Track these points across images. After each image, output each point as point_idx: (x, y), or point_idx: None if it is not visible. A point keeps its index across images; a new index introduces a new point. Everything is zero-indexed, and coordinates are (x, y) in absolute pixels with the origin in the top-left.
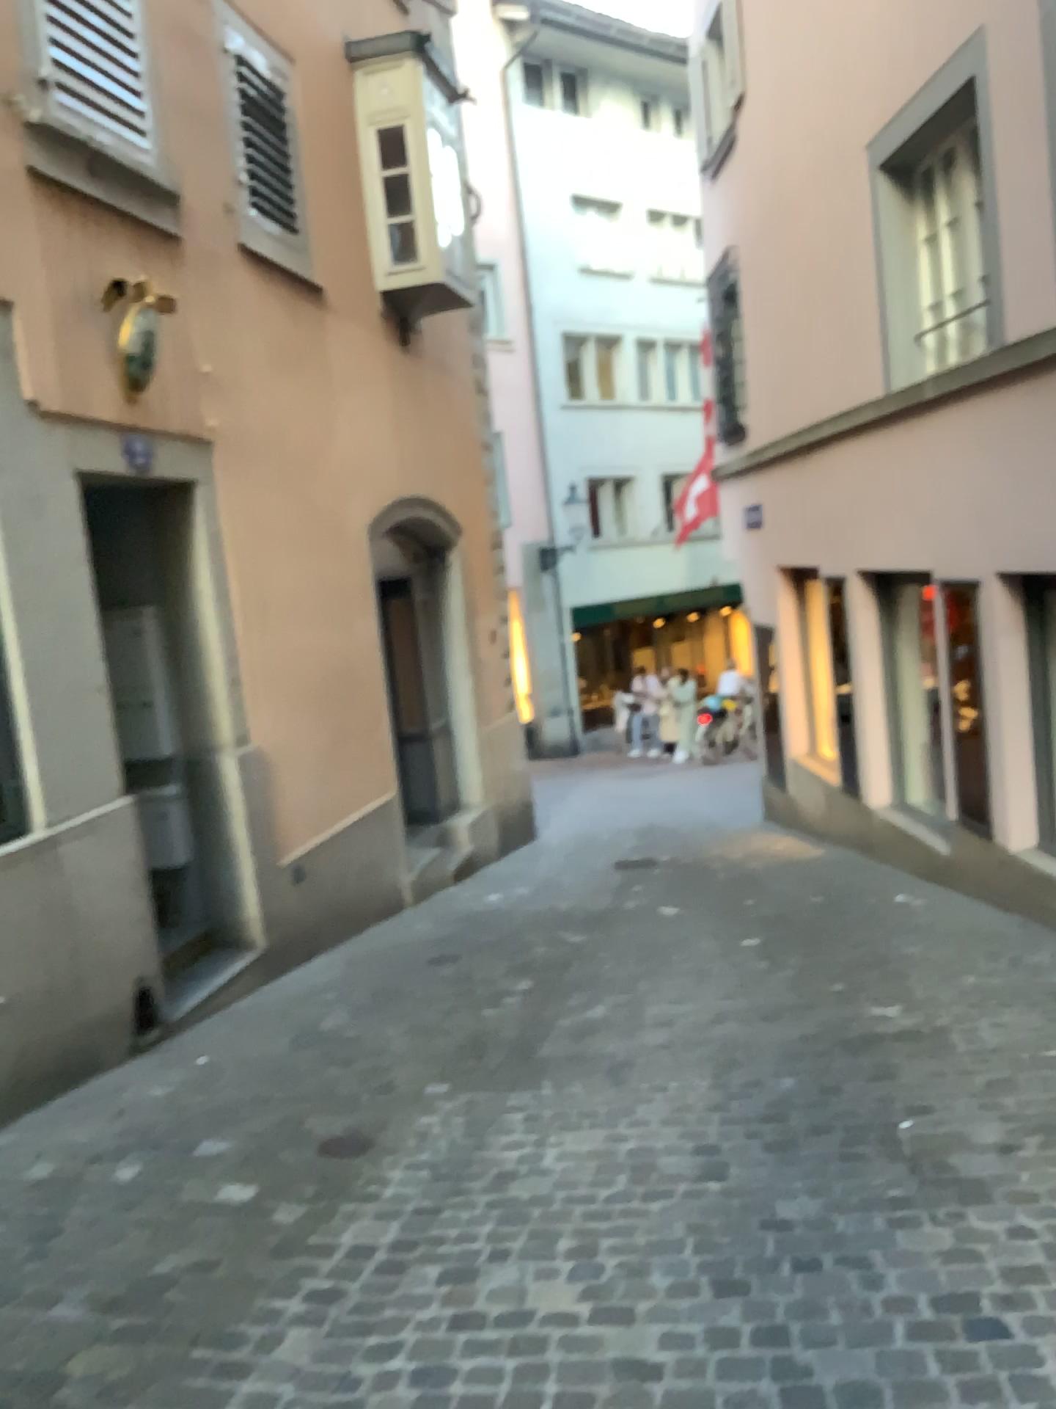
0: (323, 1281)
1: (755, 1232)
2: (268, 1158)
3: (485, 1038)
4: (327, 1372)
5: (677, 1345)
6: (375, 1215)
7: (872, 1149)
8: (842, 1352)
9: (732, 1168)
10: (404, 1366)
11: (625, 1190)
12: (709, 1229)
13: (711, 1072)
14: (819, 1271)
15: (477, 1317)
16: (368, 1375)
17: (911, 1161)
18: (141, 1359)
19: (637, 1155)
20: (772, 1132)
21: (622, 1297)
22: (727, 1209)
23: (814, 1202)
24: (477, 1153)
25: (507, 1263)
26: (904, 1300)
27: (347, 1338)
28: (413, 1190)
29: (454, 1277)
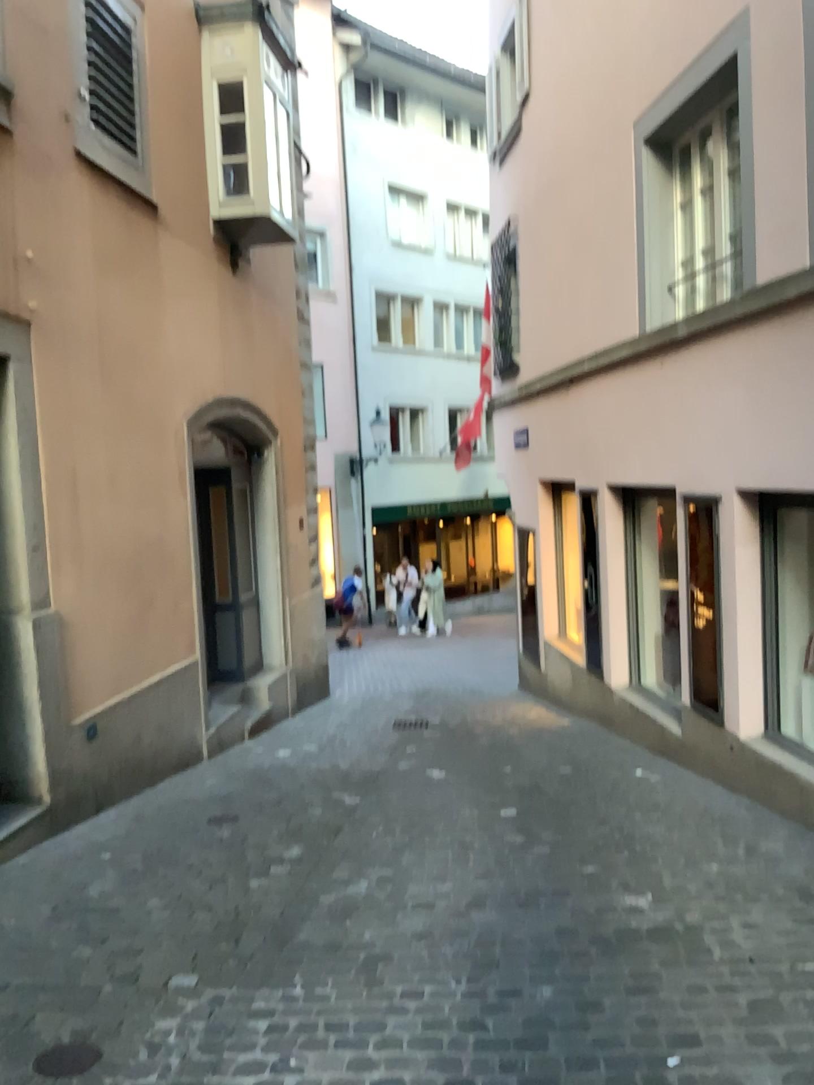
0: None
1: None
2: None
3: (243, 917)
4: None
5: None
6: None
7: None
8: None
9: None
10: None
11: None
12: None
13: (468, 975)
14: None
15: None
16: None
17: None
18: None
19: None
20: (531, 1068)
21: None
22: None
23: None
24: (205, 1084)
25: None
26: None
27: None
28: None
29: None
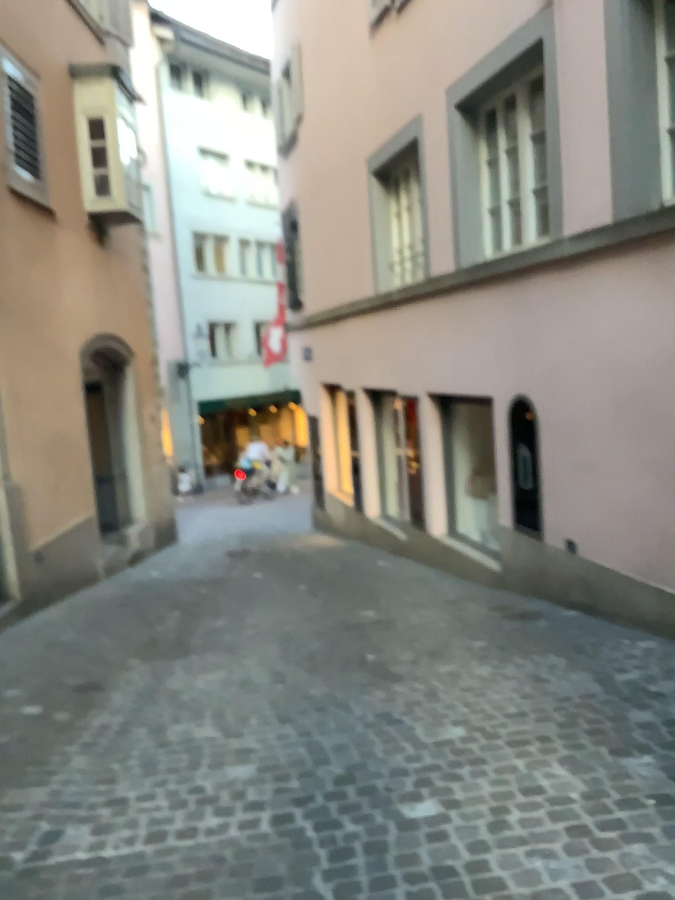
0: (88, 738)
1: (299, 700)
2: (47, 695)
3: (158, 637)
4: (99, 767)
5: (263, 740)
6: (111, 711)
7: (354, 667)
8: (334, 734)
9: (289, 678)
10: (136, 761)
11: (237, 691)
12: (277, 701)
13: (279, 643)
14: (326, 710)
15: (169, 741)
16: (119, 766)
17: (371, 669)
18: (0, 774)
19: (242, 678)
20: (308, 664)
21: (238, 728)
22: (286, 693)
23: (326, 687)
24: (161, 684)
25: (181, 721)
26: (362, 715)
27: (106, 755)
28: (129, 701)
29: (156, 729)
